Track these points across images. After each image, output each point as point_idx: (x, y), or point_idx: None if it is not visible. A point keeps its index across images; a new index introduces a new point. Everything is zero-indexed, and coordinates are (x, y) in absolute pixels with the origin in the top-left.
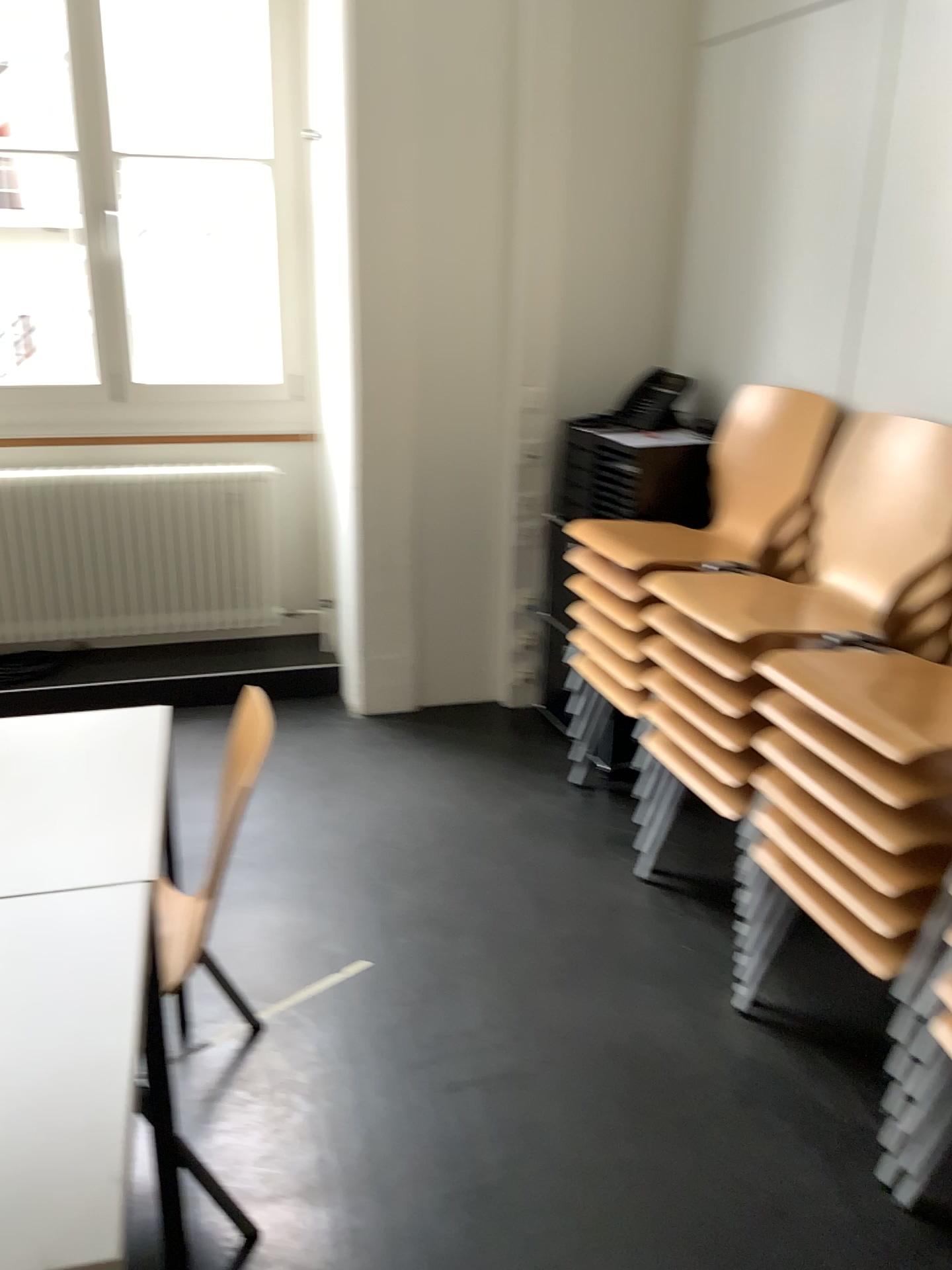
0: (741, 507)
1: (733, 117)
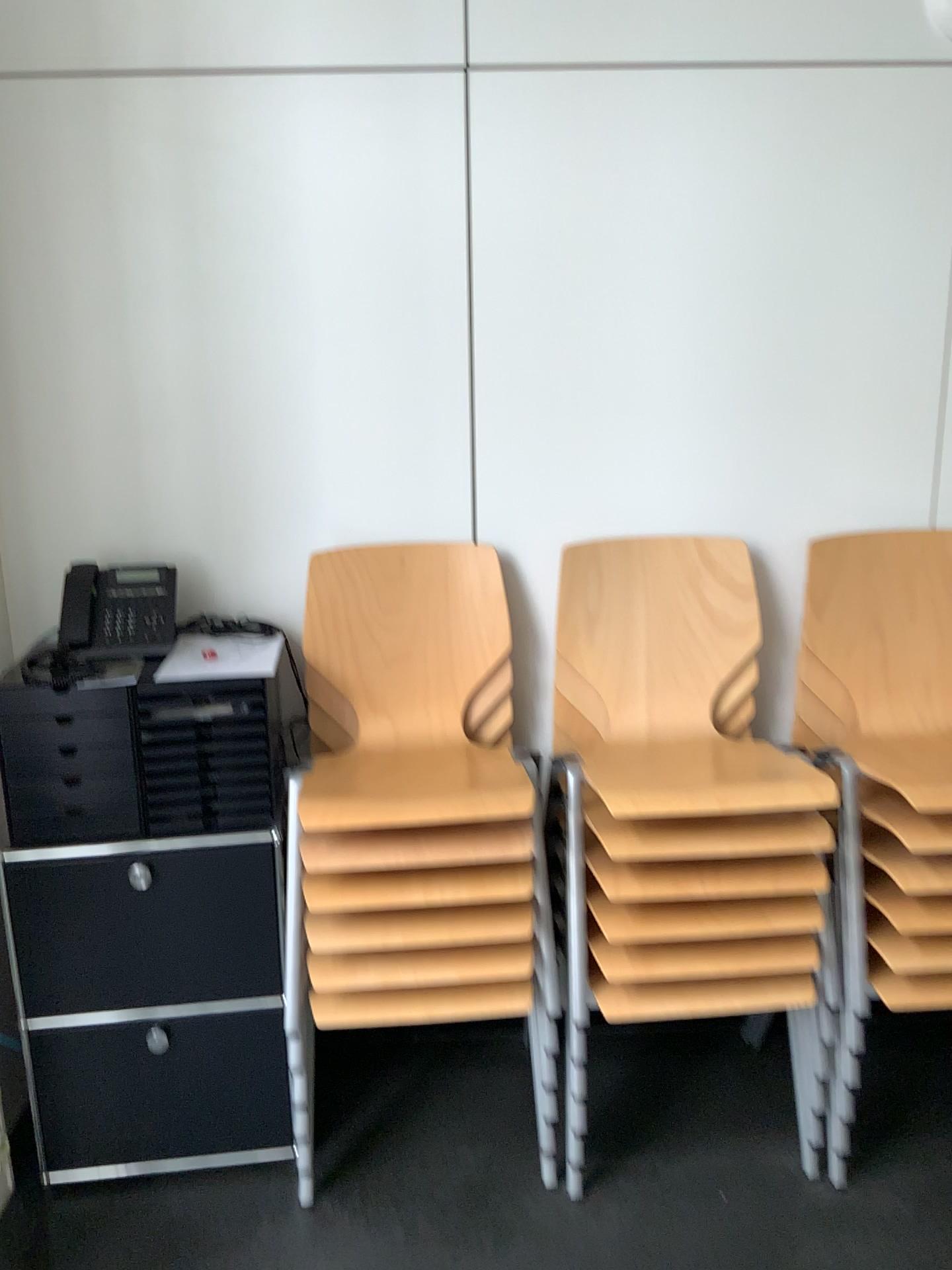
0: (405, 695)
1: (116, 184)
